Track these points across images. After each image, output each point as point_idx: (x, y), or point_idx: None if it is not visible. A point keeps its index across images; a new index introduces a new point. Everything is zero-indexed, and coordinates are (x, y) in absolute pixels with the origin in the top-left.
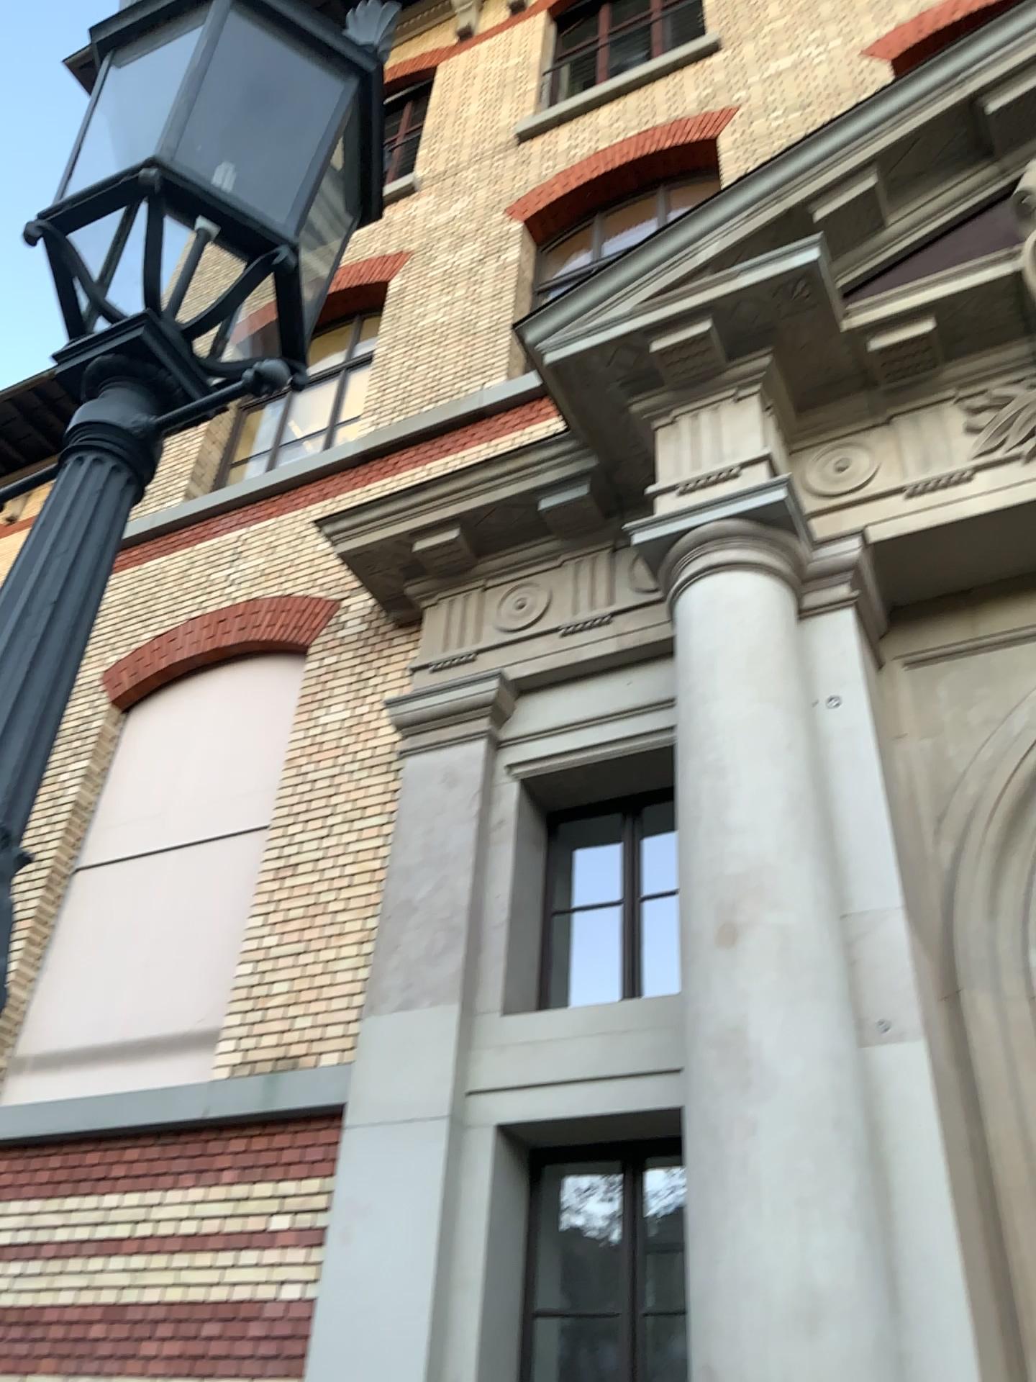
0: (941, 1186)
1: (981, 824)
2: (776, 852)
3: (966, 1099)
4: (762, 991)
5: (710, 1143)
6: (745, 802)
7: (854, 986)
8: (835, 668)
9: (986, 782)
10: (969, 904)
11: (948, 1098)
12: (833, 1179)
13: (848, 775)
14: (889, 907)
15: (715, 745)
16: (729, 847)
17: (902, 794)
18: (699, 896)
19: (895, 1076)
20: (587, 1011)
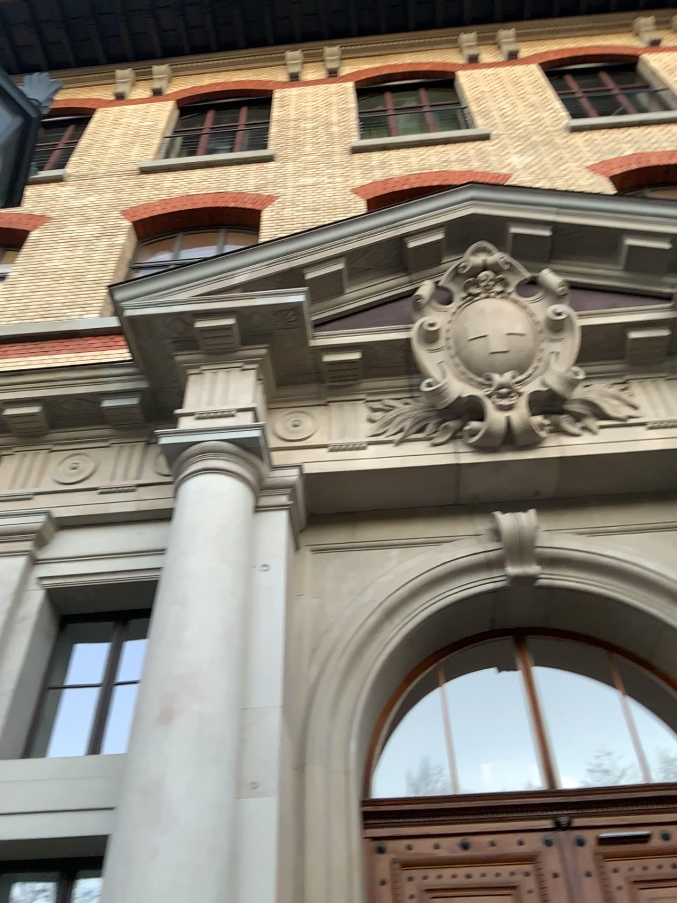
0: (271, 898)
1: (337, 658)
2: (207, 663)
3: (297, 838)
4: (179, 757)
5: (122, 863)
6: (195, 627)
7: (241, 758)
8: (268, 547)
9: (344, 633)
10: (321, 709)
11: (286, 837)
12: (201, 892)
13: (263, 617)
14: (272, 706)
15: (183, 586)
16: (178, 655)
17: (295, 633)
18: (151, 687)
19: (255, 821)
20: (58, 760)
